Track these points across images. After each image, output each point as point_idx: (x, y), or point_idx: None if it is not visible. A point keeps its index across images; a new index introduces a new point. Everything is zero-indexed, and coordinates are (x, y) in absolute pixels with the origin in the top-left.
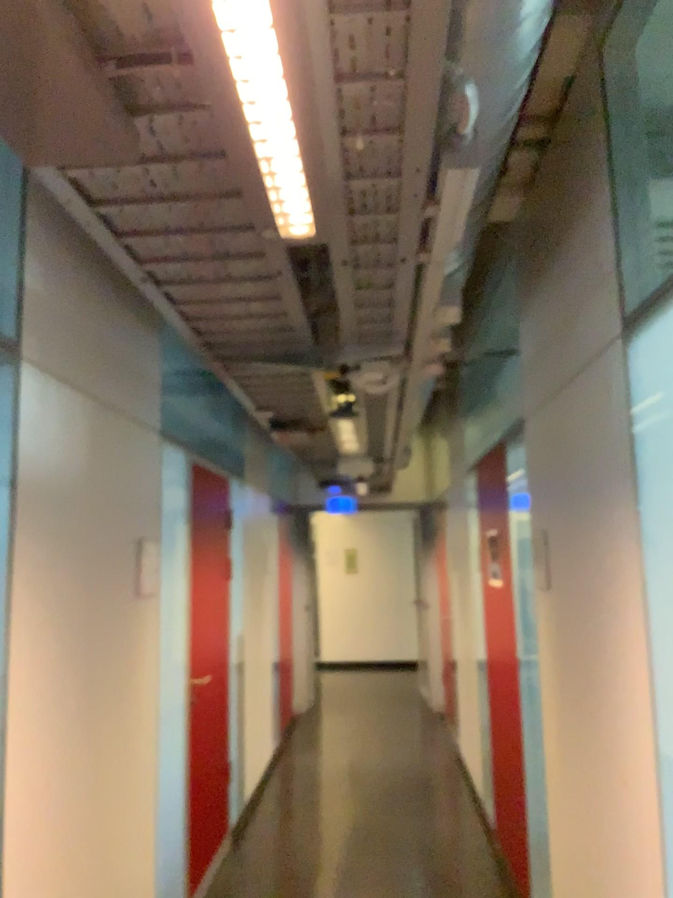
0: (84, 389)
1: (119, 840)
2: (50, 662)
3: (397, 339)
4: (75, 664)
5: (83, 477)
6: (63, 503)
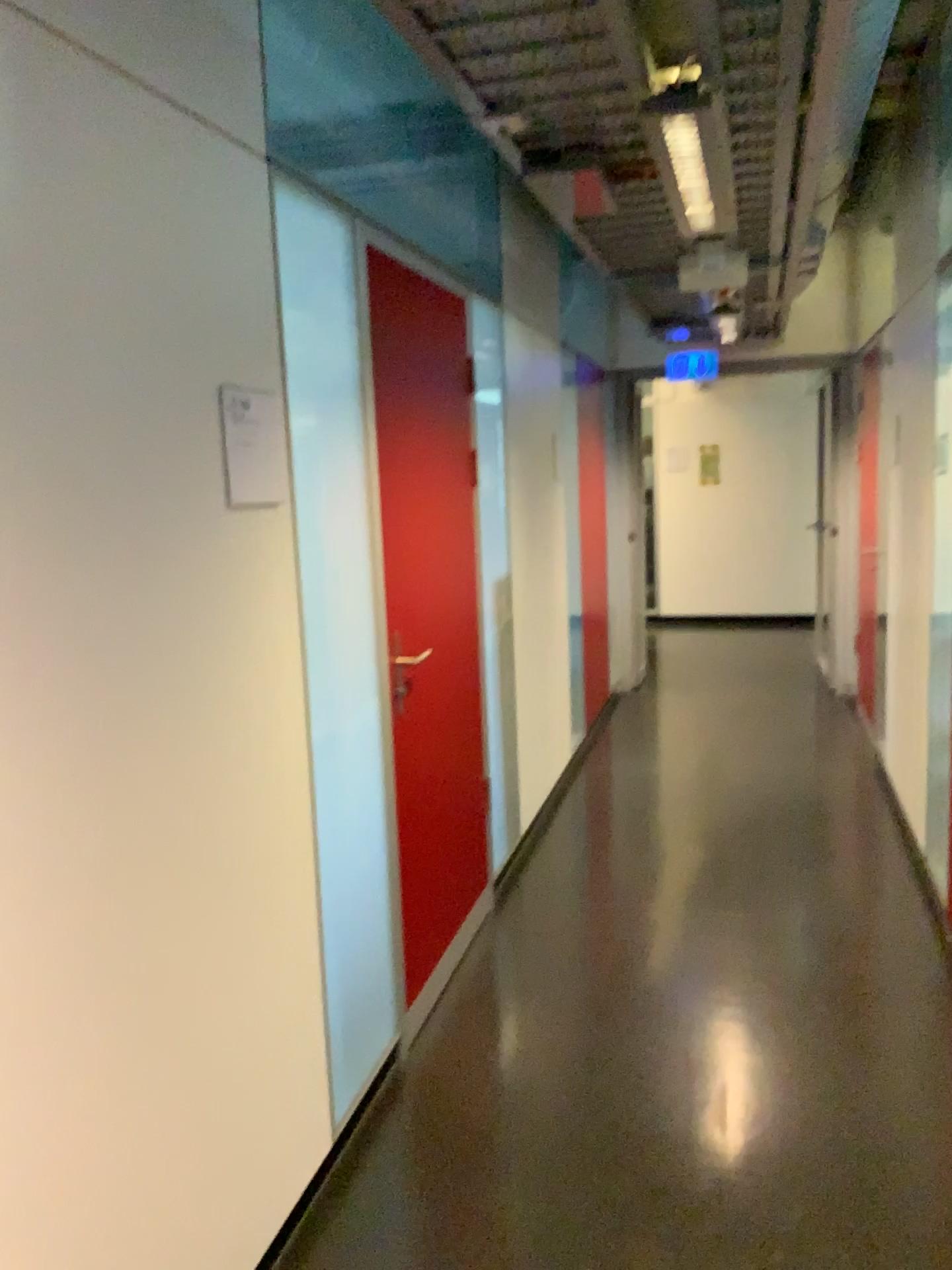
0: None
1: (215, 962)
2: None
3: None
4: (16, 648)
5: None
6: None
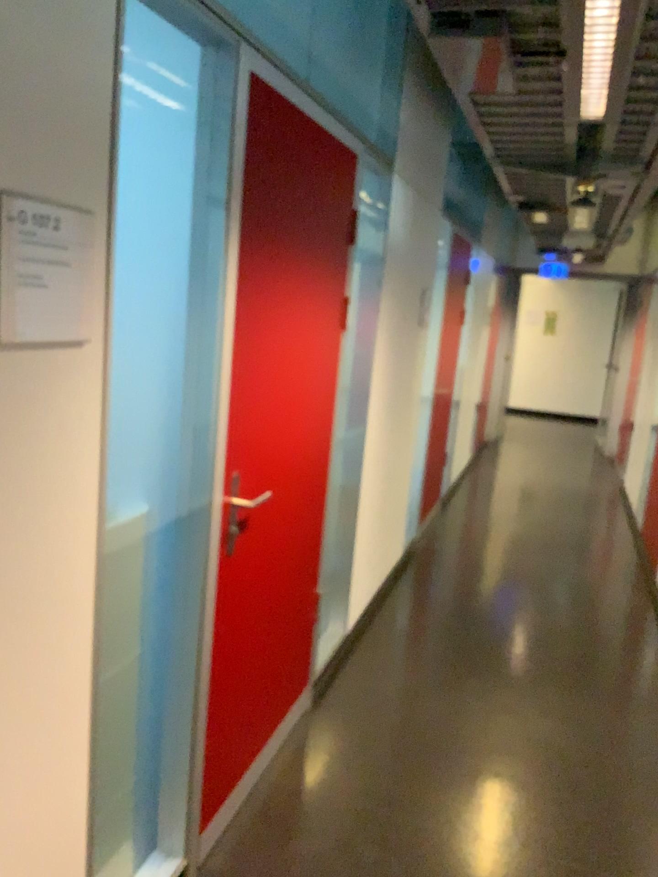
0: (414, 186)
1: (400, 468)
2: (388, 355)
3: (640, 163)
4: (395, 359)
5: (409, 245)
6: (401, 262)
